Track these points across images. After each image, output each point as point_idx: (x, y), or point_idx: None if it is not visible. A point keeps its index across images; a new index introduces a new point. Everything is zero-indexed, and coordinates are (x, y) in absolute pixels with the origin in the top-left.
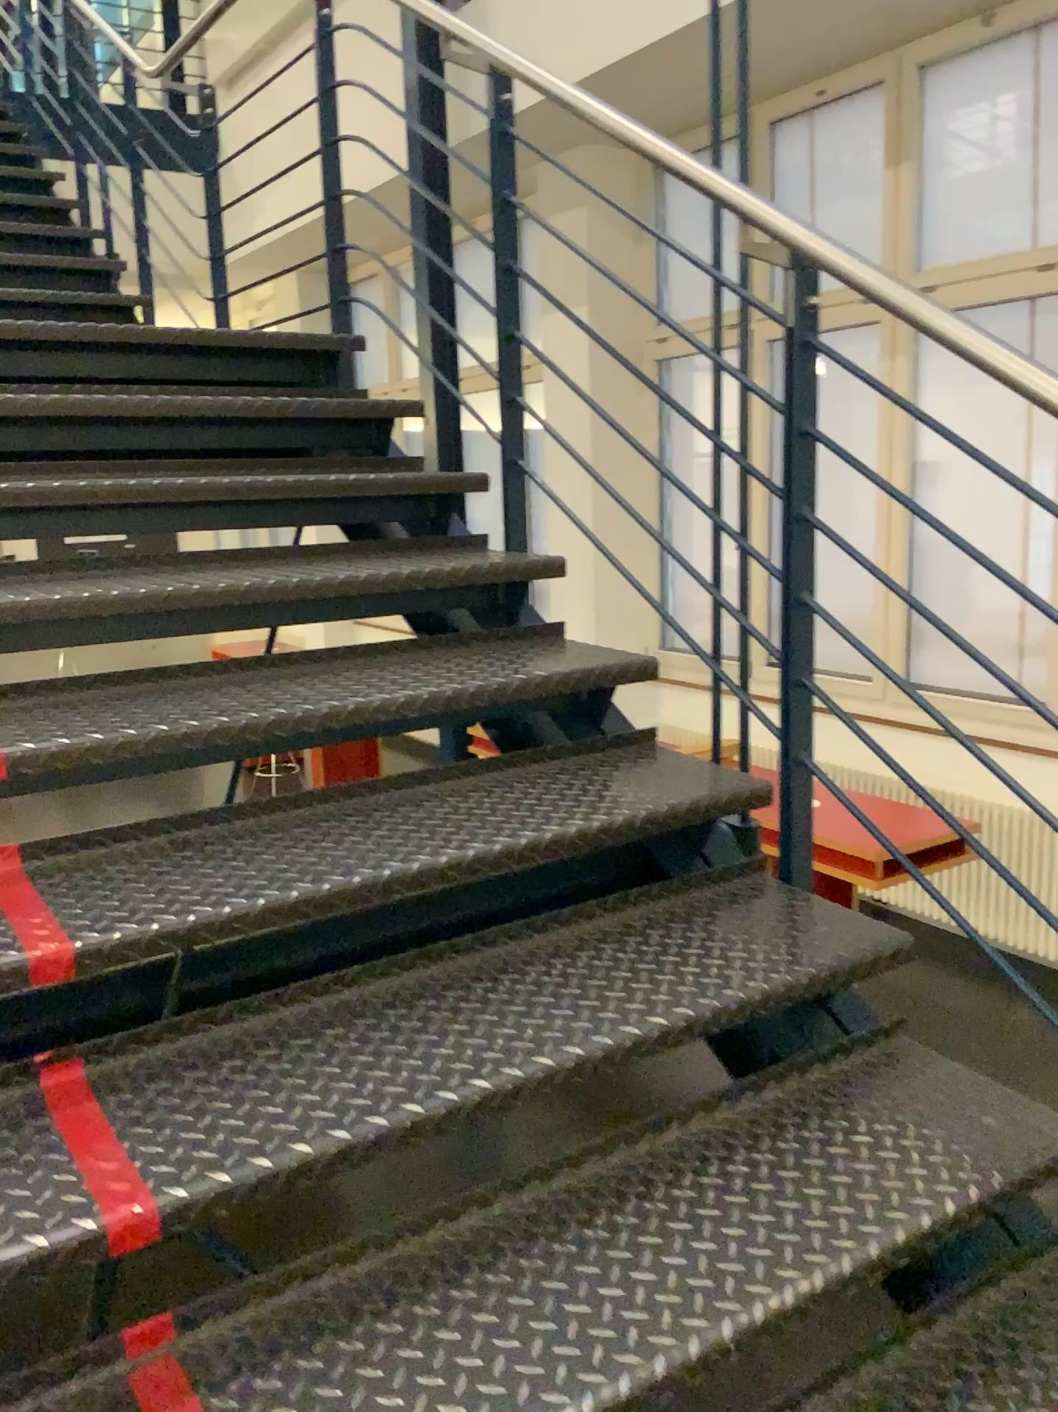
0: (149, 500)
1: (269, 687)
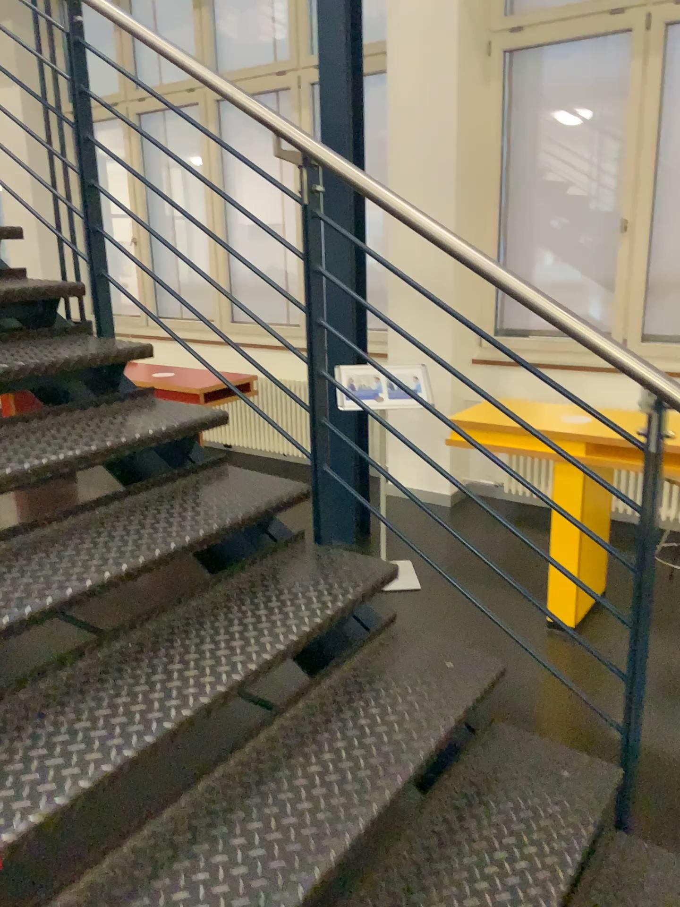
0: None
1: None
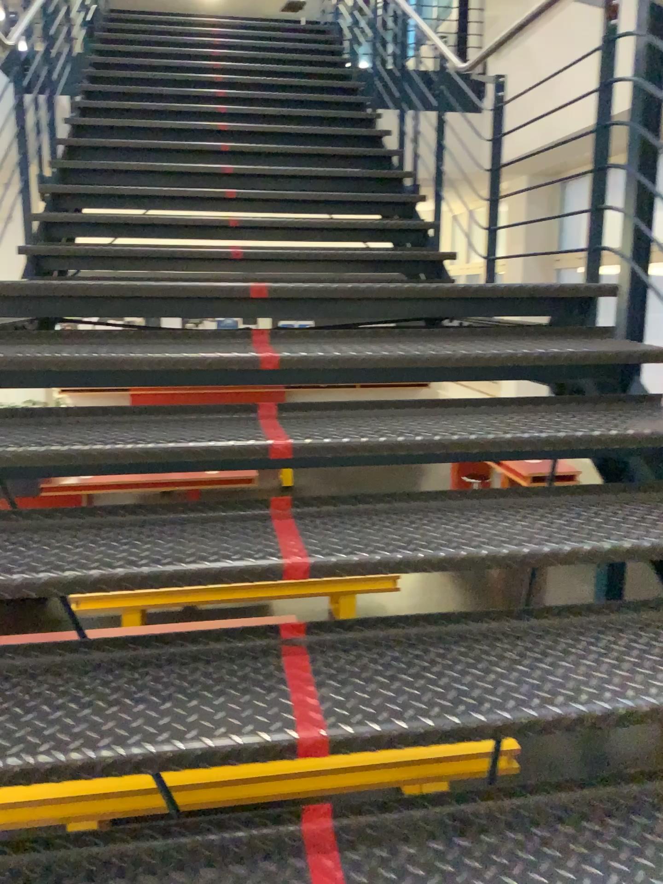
0: (442, 448)
1: (536, 665)
